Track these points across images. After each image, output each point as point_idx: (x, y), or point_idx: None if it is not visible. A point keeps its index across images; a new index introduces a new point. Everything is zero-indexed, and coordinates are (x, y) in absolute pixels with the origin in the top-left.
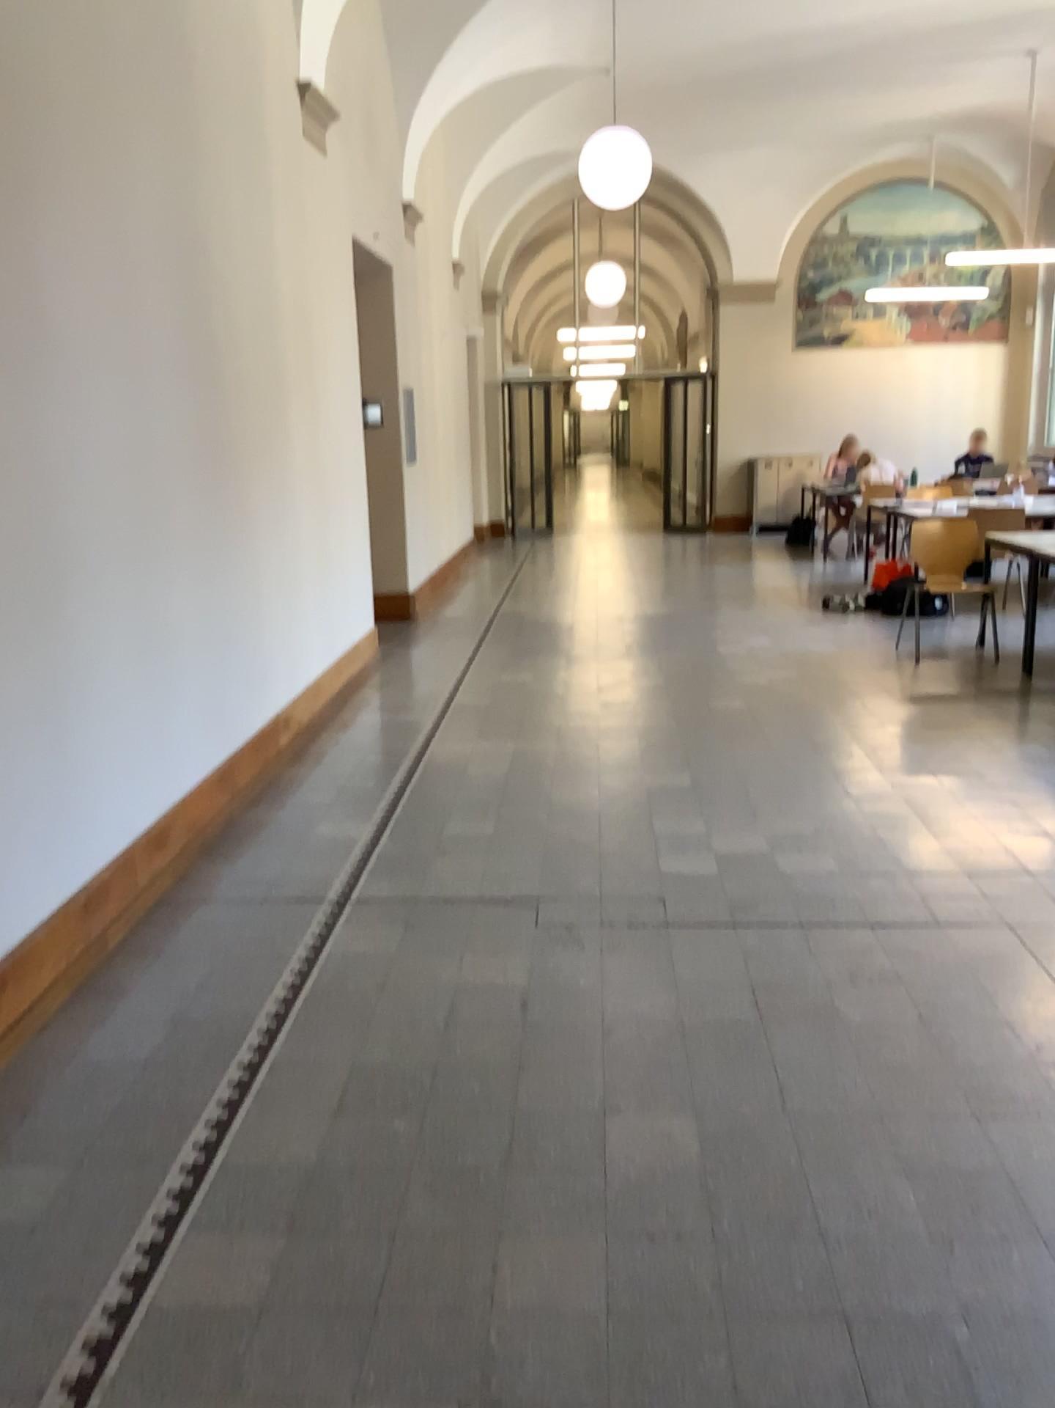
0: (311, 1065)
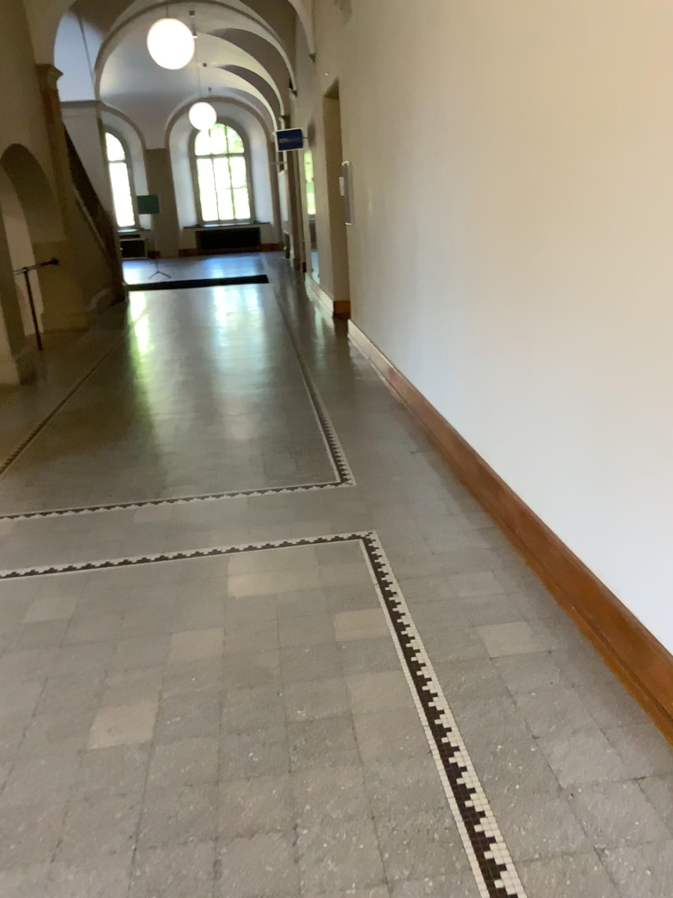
0: (396, 753)
